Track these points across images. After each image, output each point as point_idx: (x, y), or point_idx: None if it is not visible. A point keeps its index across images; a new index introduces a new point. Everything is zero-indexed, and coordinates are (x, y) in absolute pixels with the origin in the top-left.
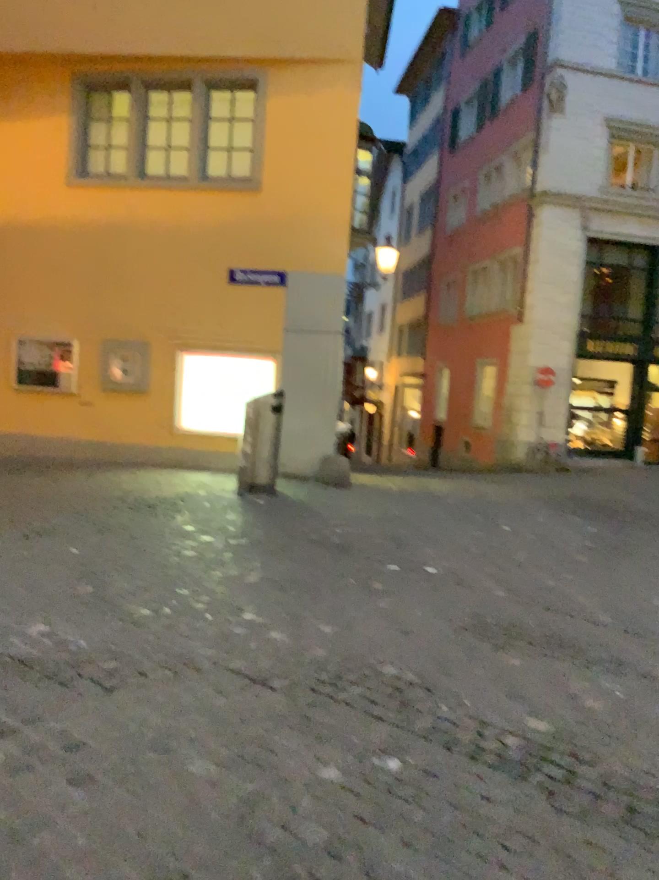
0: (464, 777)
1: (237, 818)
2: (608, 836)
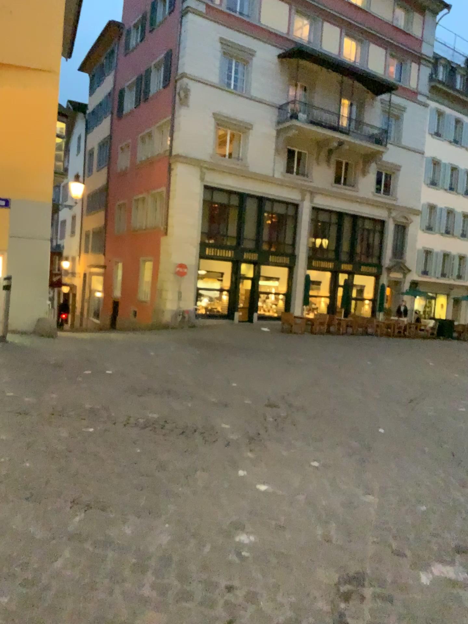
0: (120, 428)
1: (29, 443)
2: (172, 436)
